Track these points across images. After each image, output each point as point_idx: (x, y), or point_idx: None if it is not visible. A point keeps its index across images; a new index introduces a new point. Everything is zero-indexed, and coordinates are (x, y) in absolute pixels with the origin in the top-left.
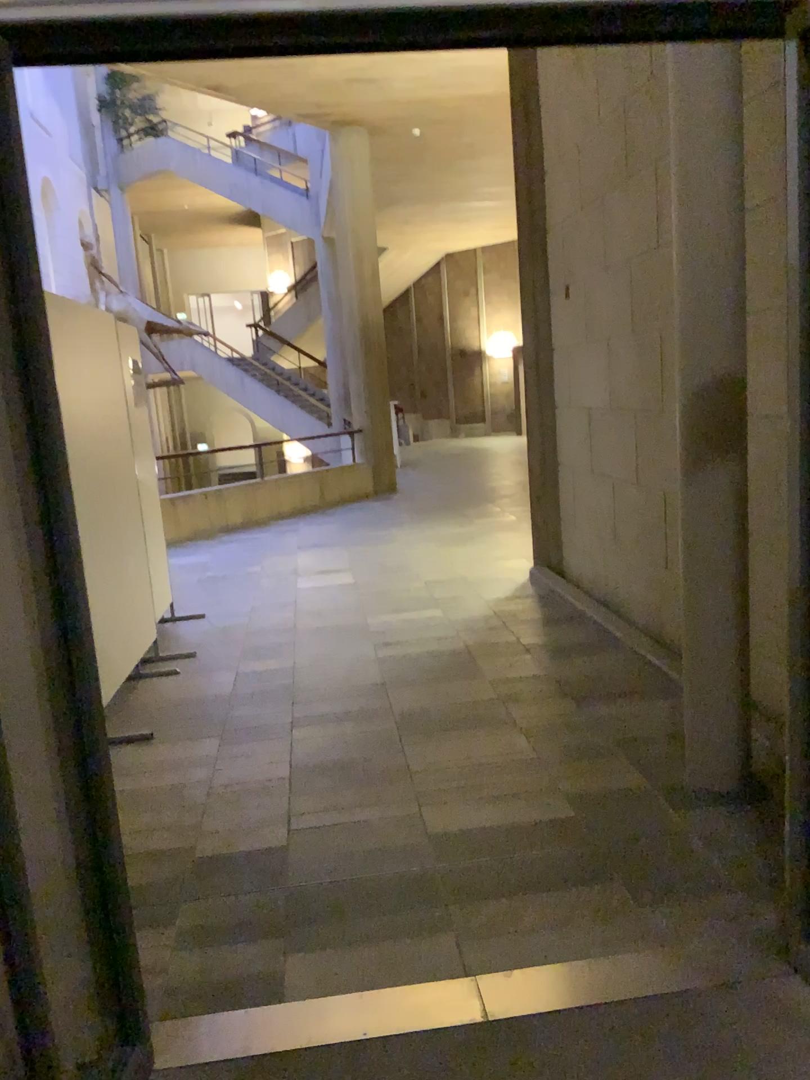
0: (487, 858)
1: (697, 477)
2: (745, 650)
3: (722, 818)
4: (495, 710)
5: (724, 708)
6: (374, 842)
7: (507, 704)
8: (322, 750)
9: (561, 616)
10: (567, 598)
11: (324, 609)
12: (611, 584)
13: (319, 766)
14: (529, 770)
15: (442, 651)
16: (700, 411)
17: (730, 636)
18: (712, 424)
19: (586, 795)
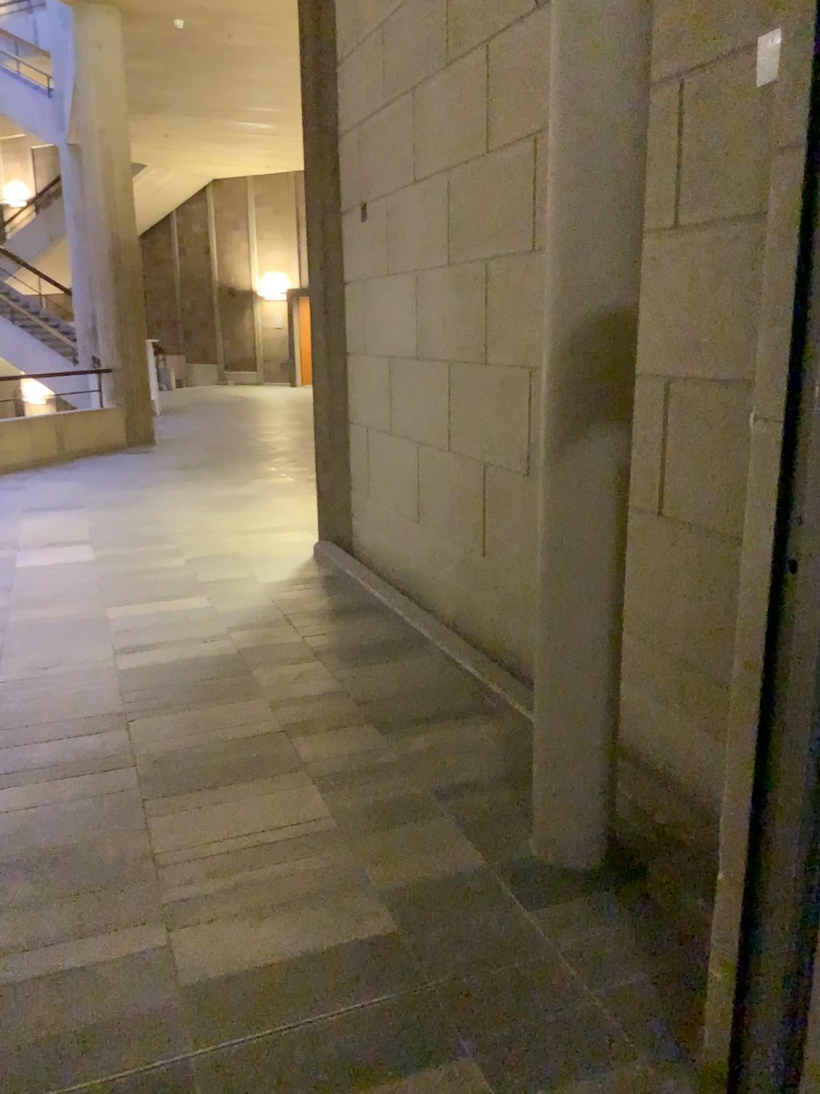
0: (273, 1030)
1: (574, 453)
2: (618, 685)
3: (593, 920)
4: (277, 749)
5: (591, 765)
6: (95, 1012)
7: (292, 740)
8: (25, 830)
9: (352, 608)
10: (358, 582)
11: (50, 598)
12: (412, 569)
13: (18, 861)
14: (327, 850)
15: (205, 659)
16: (582, 360)
17: (603, 669)
18: (596, 380)
19: (409, 892)
